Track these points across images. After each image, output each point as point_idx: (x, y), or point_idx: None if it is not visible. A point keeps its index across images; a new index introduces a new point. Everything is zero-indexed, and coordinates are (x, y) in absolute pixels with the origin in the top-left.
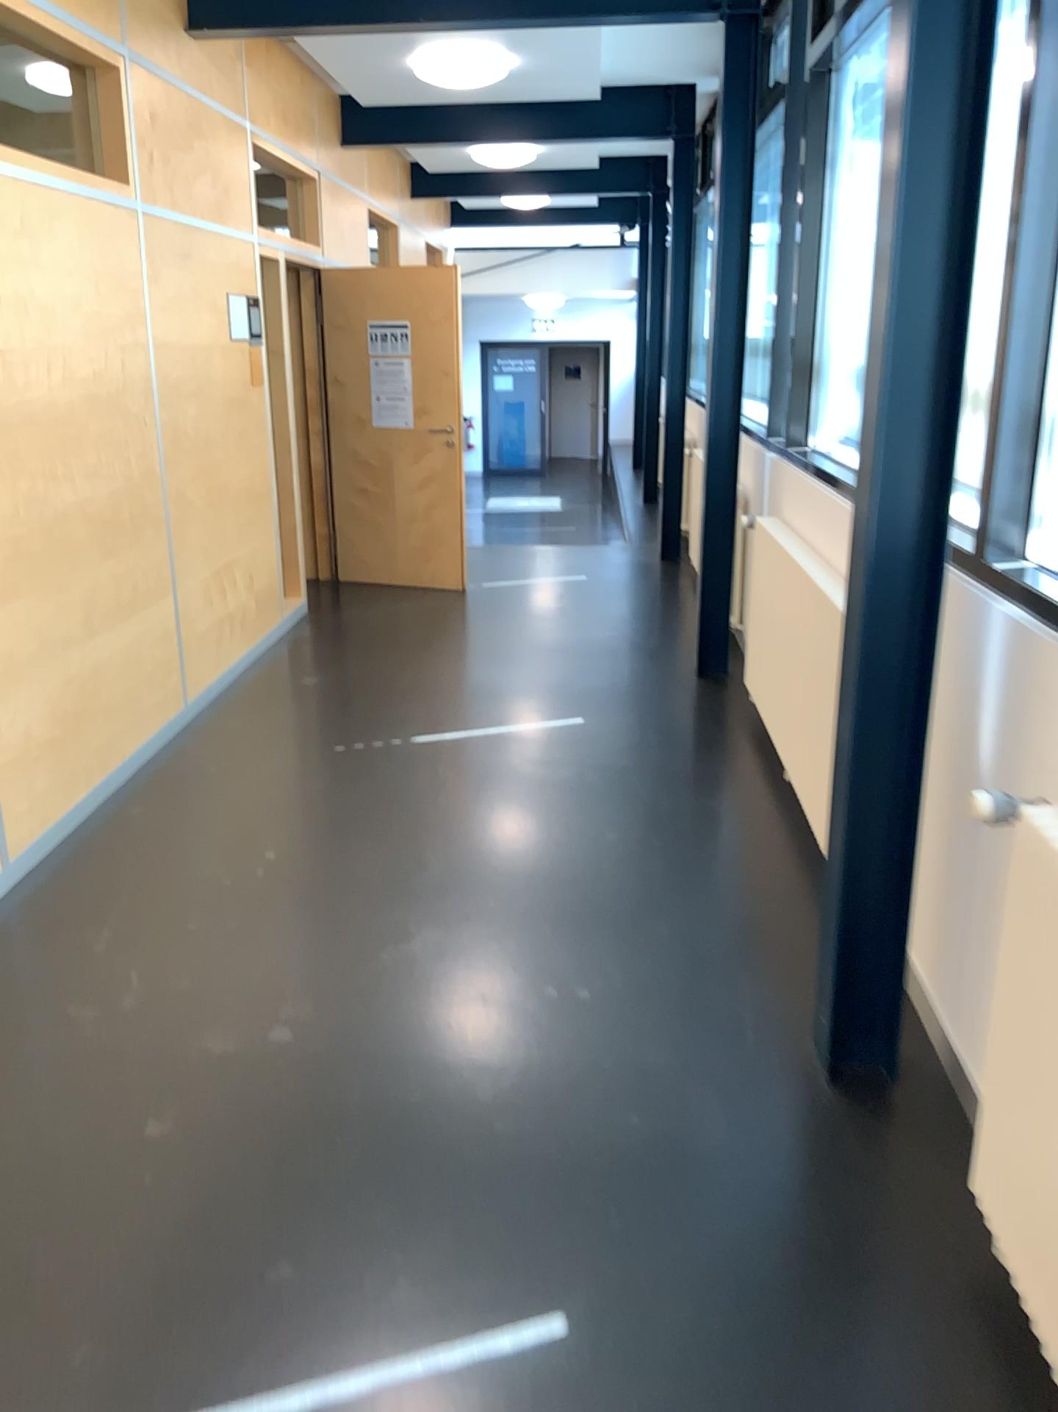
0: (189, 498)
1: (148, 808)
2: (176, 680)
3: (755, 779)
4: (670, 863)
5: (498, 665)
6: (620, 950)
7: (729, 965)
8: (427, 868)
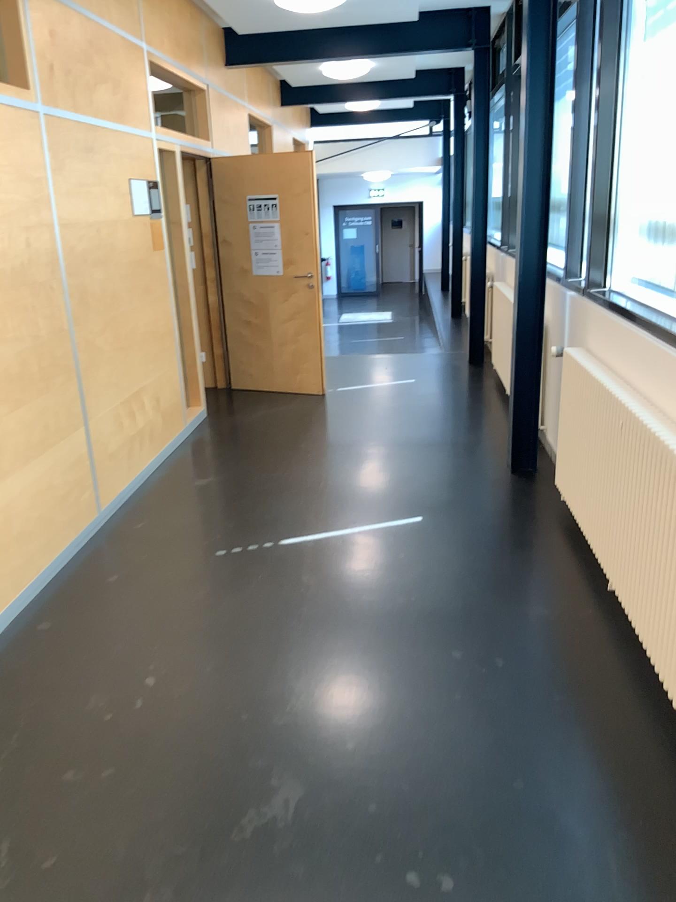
0: (96, 344)
1: (52, 621)
2: (86, 495)
3: (575, 582)
4: (512, 684)
5: (350, 465)
6: (477, 809)
7: (590, 836)
8: (289, 694)
